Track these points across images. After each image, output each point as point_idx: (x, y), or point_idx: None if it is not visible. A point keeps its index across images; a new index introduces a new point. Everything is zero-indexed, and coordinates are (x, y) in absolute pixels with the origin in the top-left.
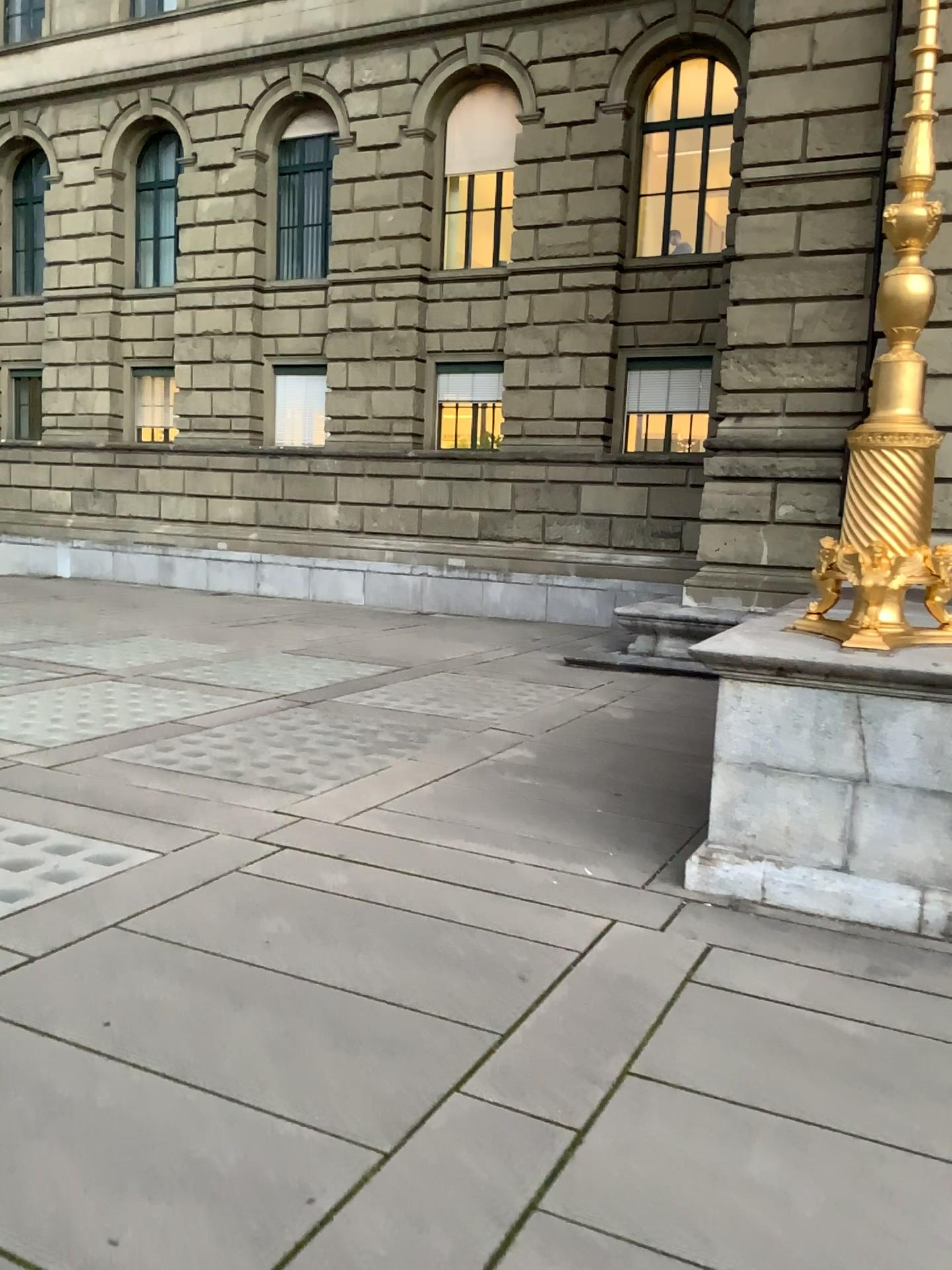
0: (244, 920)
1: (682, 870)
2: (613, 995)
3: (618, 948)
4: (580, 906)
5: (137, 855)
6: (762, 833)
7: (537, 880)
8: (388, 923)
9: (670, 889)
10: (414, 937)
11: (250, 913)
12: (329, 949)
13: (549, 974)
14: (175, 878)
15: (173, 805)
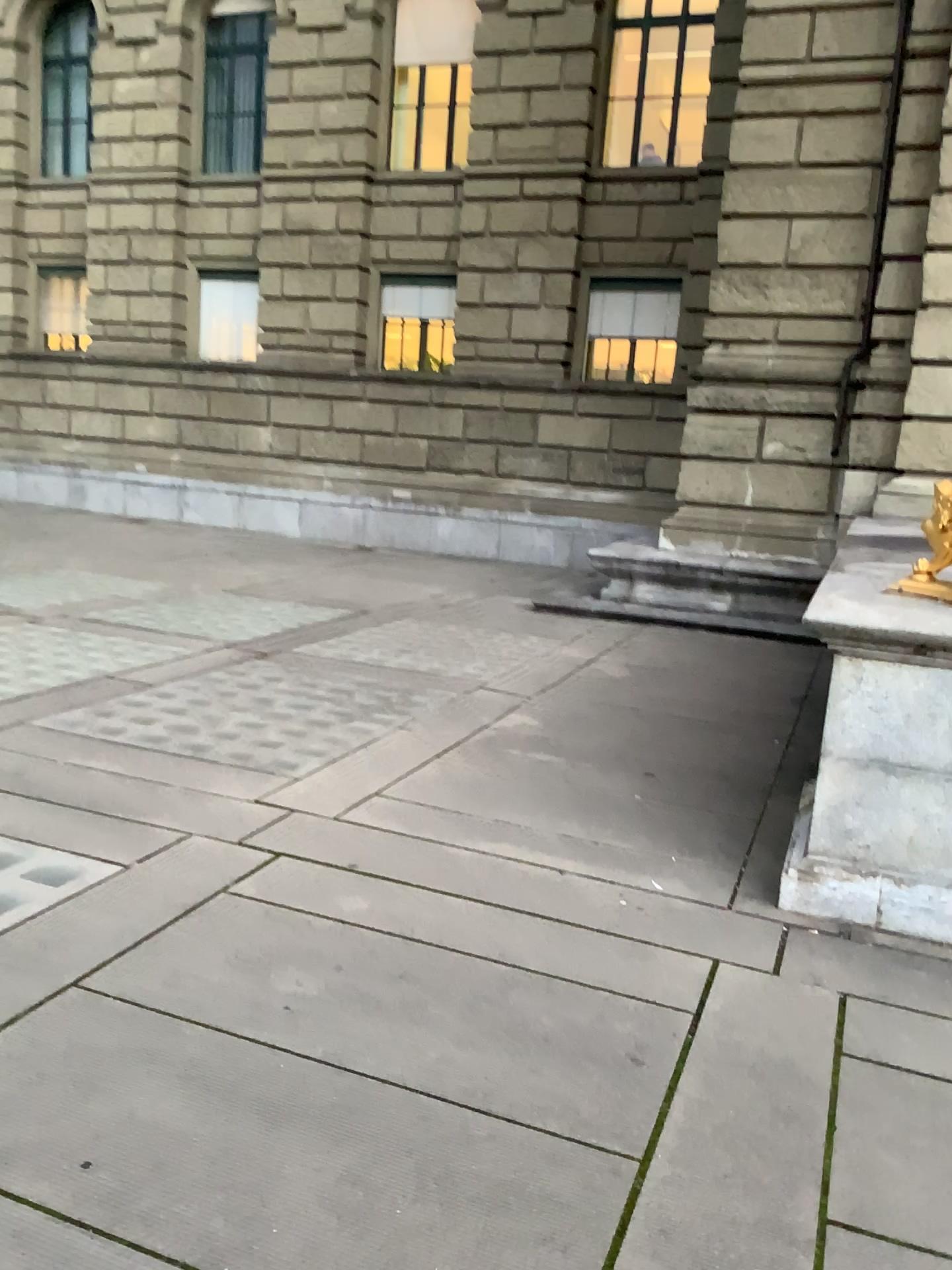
0: (245, 979)
1: (771, 885)
2: (762, 1092)
3: (740, 1011)
4: (667, 943)
5: (87, 876)
6: (880, 846)
7: (604, 905)
8: (438, 979)
9: (766, 914)
10: (476, 1000)
11: (253, 968)
12: (370, 1026)
13: (668, 1059)
14: (143, 912)
15: (127, 799)
